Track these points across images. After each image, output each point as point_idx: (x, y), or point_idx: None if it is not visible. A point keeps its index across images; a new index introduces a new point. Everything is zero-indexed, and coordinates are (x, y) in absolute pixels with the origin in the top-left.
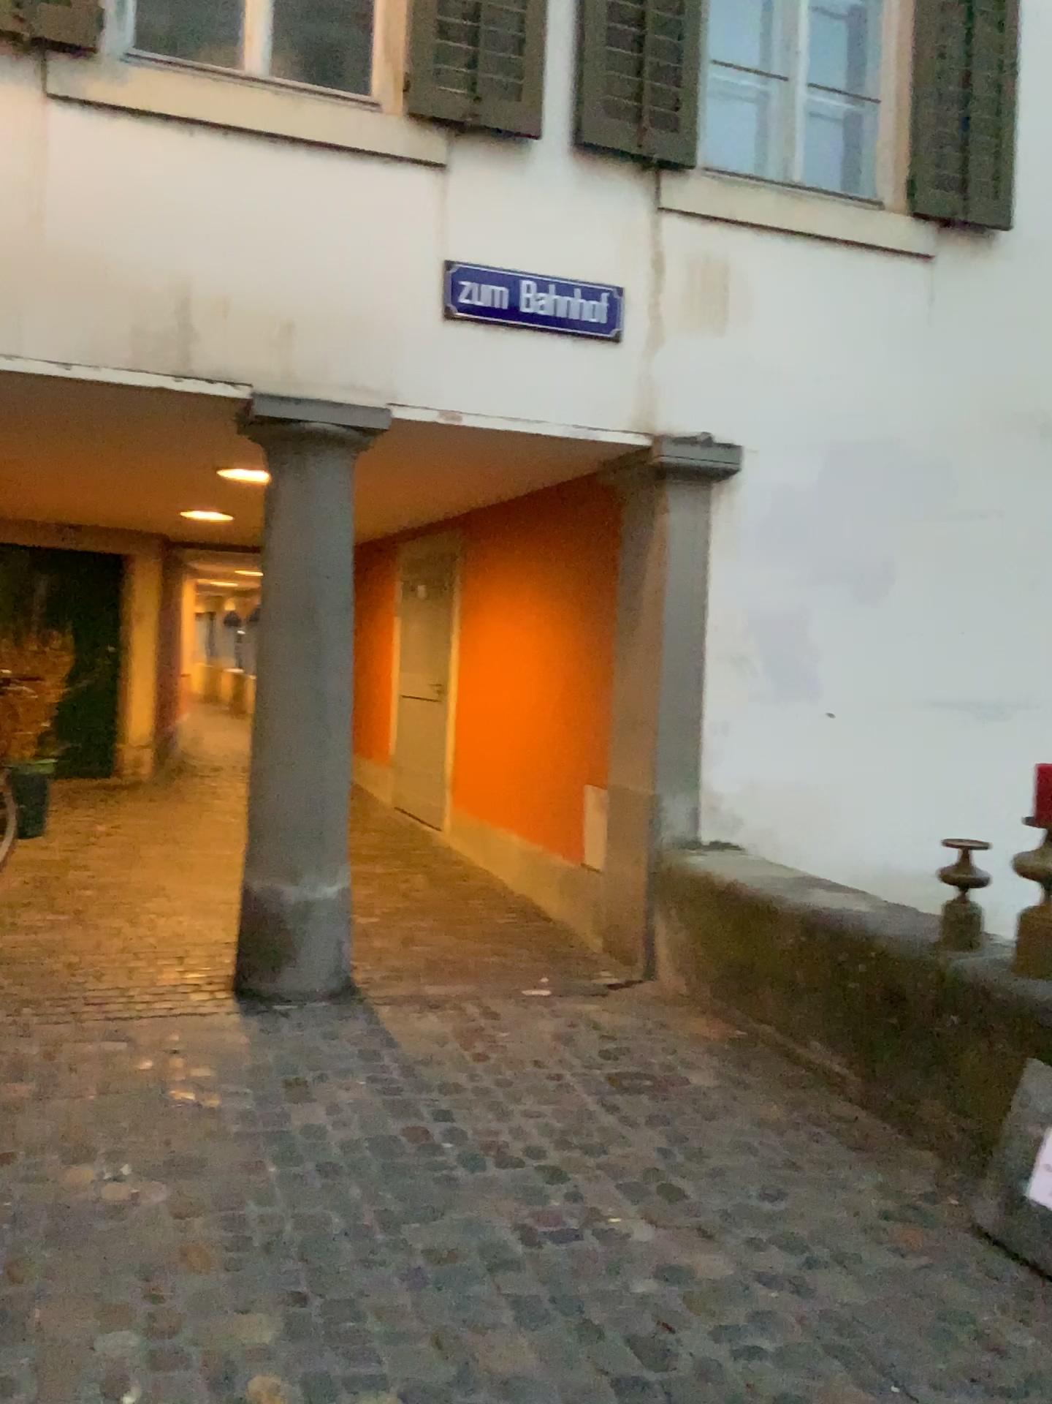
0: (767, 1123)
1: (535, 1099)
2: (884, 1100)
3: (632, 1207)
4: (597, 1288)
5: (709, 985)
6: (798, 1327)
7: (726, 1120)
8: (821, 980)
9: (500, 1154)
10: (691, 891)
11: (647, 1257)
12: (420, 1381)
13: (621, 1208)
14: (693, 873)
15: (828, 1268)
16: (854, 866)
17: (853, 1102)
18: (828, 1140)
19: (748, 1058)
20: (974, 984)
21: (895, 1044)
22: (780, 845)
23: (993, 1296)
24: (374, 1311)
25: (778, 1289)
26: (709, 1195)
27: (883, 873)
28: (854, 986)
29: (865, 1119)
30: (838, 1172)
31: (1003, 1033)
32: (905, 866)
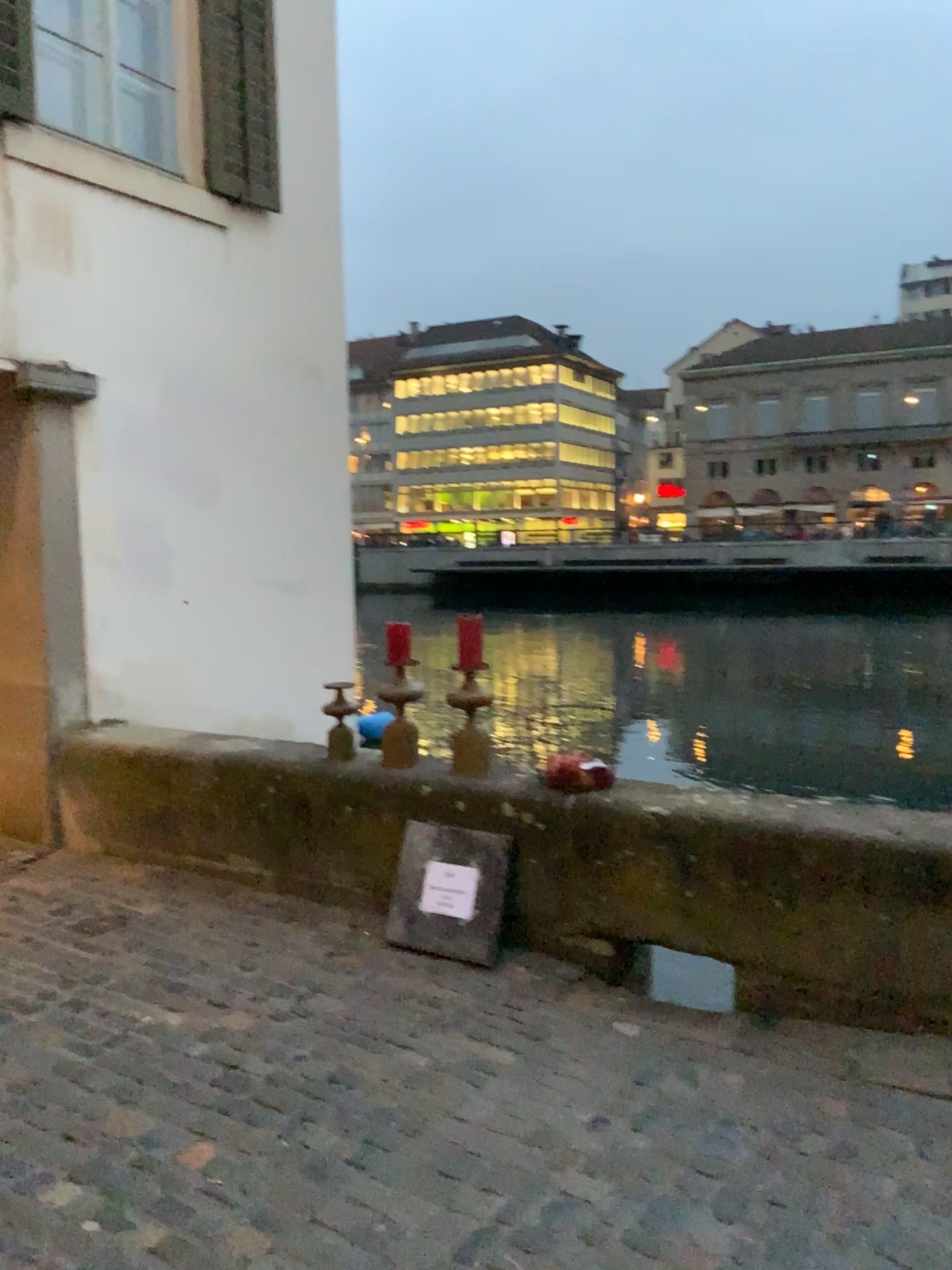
0: (221, 924)
1: (24, 960)
2: (300, 884)
3: (162, 1005)
4: (172, 1061)
5: (126, 839)
6: (323, 1033)
7: (191, 930)
8: (233, 809)
9: (24, 1005)
10: (100, 764)
11: (195, 1030)
12: (85, 1161)
13: (153, 1008)
14: (99, 749)
15: (319, 996)
16: (232, 721)
17: (274, 894)
18: (270, 923)
19: (180, 886)
20: (363, 783)
21: (305, 841)
22: (168, 714)
23: (422, 977)
24: (7, 1137)
25: (296, 1018)
26: (211, 980)
27: (257, 722)
28: (266, 808)
29: (289, 902)
30: (289, 940)
31: (389, 811)
32: (272, 714)
